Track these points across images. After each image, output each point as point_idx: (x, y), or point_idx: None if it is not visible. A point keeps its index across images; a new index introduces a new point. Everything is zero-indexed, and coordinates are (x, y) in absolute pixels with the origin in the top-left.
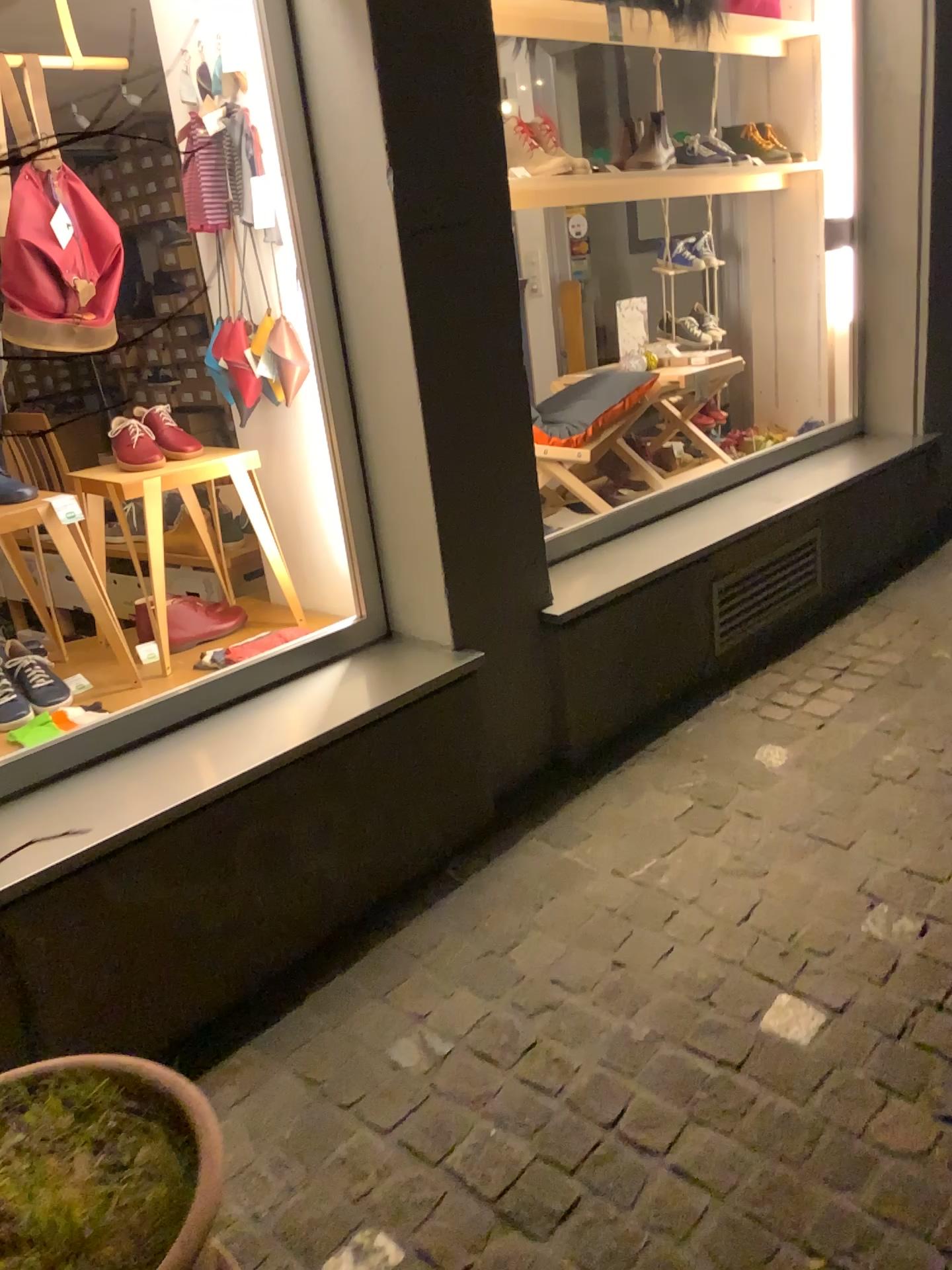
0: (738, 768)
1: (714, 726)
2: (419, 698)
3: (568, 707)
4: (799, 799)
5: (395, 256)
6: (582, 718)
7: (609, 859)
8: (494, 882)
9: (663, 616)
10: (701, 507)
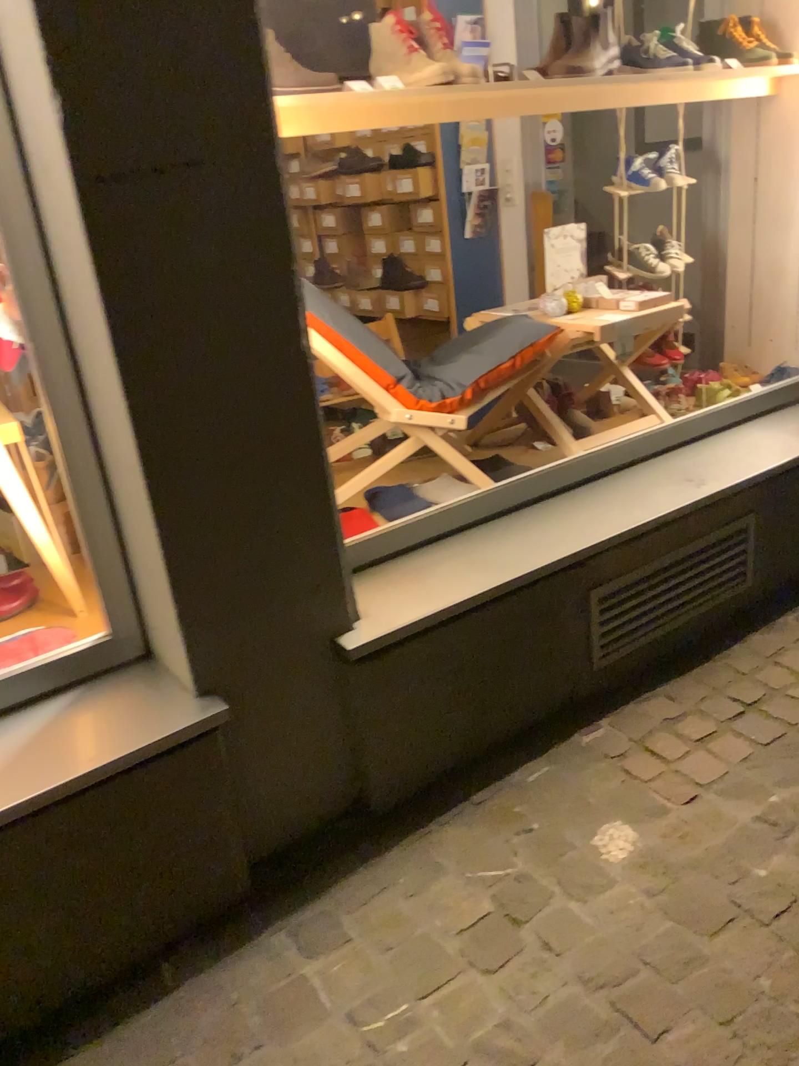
0: (566, 851)
1: (562, 774)
2: (125, 766)
3: (372, 746)
4: (621, 929)
5: (84, 209)
6: (392, 756)
7: (352, 986)
8: (208, 993)
9: (515, 634)
10: (609, 481)
